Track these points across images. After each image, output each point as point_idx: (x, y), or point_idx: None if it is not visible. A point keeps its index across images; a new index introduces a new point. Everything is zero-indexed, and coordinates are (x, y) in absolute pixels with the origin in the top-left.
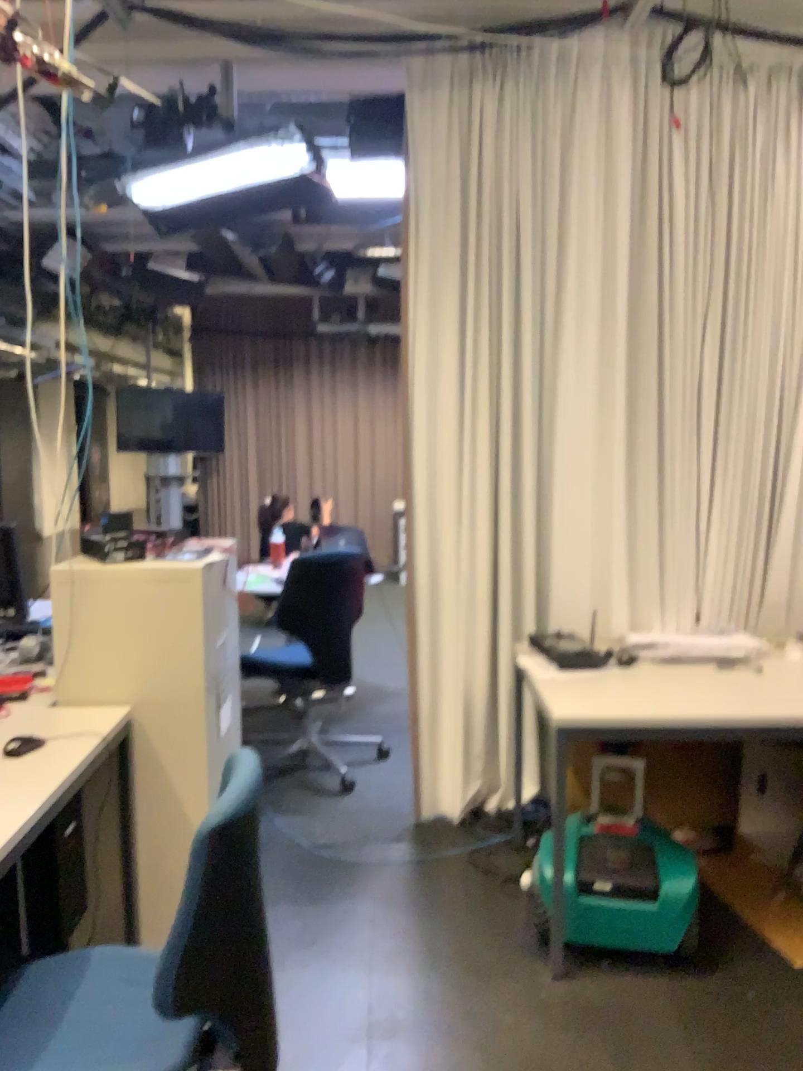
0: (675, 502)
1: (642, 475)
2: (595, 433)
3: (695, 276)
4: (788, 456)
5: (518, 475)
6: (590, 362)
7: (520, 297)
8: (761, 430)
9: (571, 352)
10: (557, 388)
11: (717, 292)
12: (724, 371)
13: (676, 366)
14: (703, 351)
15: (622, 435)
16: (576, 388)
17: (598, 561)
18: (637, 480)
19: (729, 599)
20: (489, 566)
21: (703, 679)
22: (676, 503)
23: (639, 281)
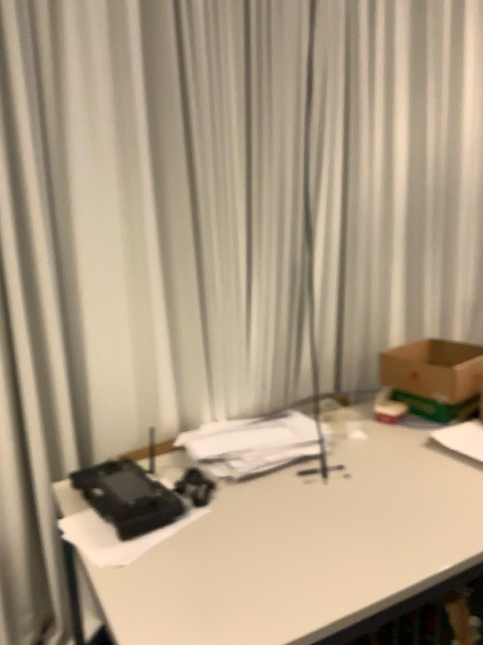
0: (215, 280)
1: (178, 253)
2: (120, 206)
3: (217, 17)
4: (314, 224)
5: (29, 264)
6: (106, 118)
7: (1, 21)
8: (290, 198)
9: (80, 103)
10: (66, 150)
11: (241, 40)
12: (254, 133)
13: (205, 125)
14: (231, 109)
15: (152, 209)
16: (91, 150)
17: (138, 354)
18: (173, 259)
19: (271, 372)
20: (6, 383)
21: (299, 506)
22: (216, 281)
23: (155, 17)
